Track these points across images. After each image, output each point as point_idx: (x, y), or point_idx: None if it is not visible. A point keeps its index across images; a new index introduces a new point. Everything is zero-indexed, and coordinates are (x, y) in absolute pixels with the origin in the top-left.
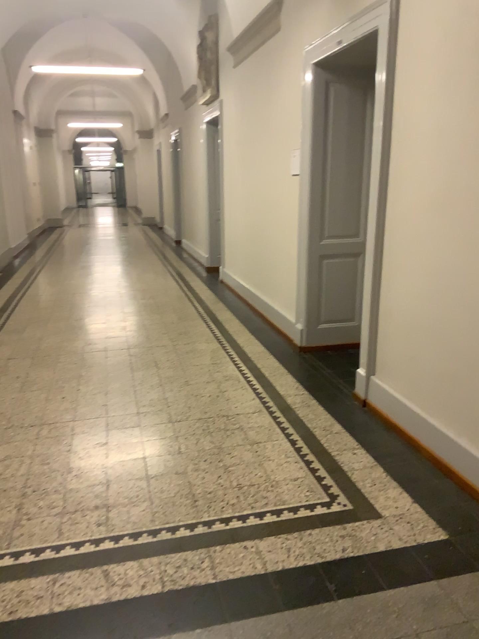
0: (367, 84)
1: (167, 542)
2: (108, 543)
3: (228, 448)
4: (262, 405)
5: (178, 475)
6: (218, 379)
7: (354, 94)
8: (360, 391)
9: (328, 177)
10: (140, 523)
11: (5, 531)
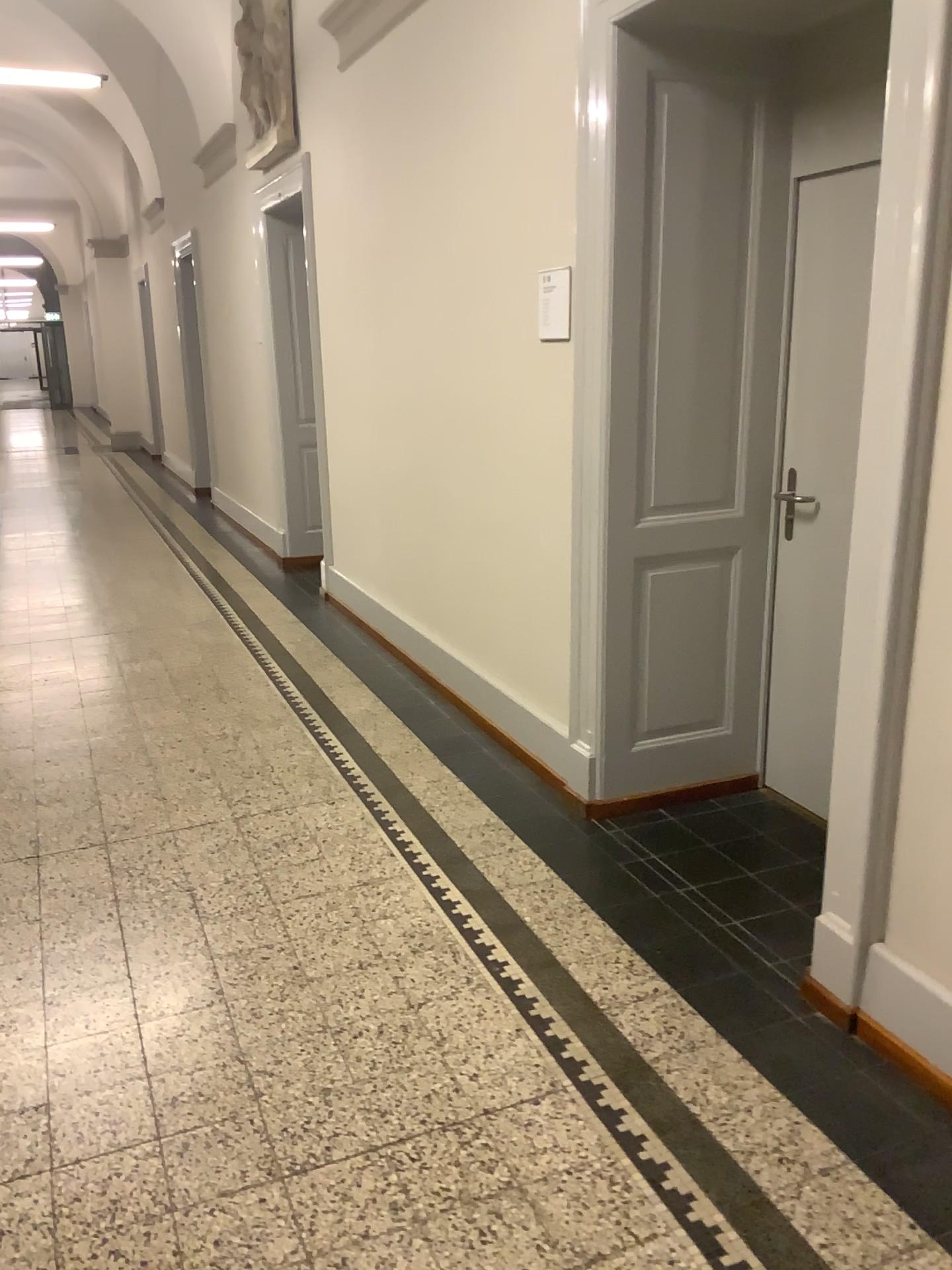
0: (754, 88)
1: None
2: None
3: None
4: (551, 1055)
5: None
6: (391, 948)
7: (721, 116)
8: (832, 982)
9: (657, 346)
10: None
11: None
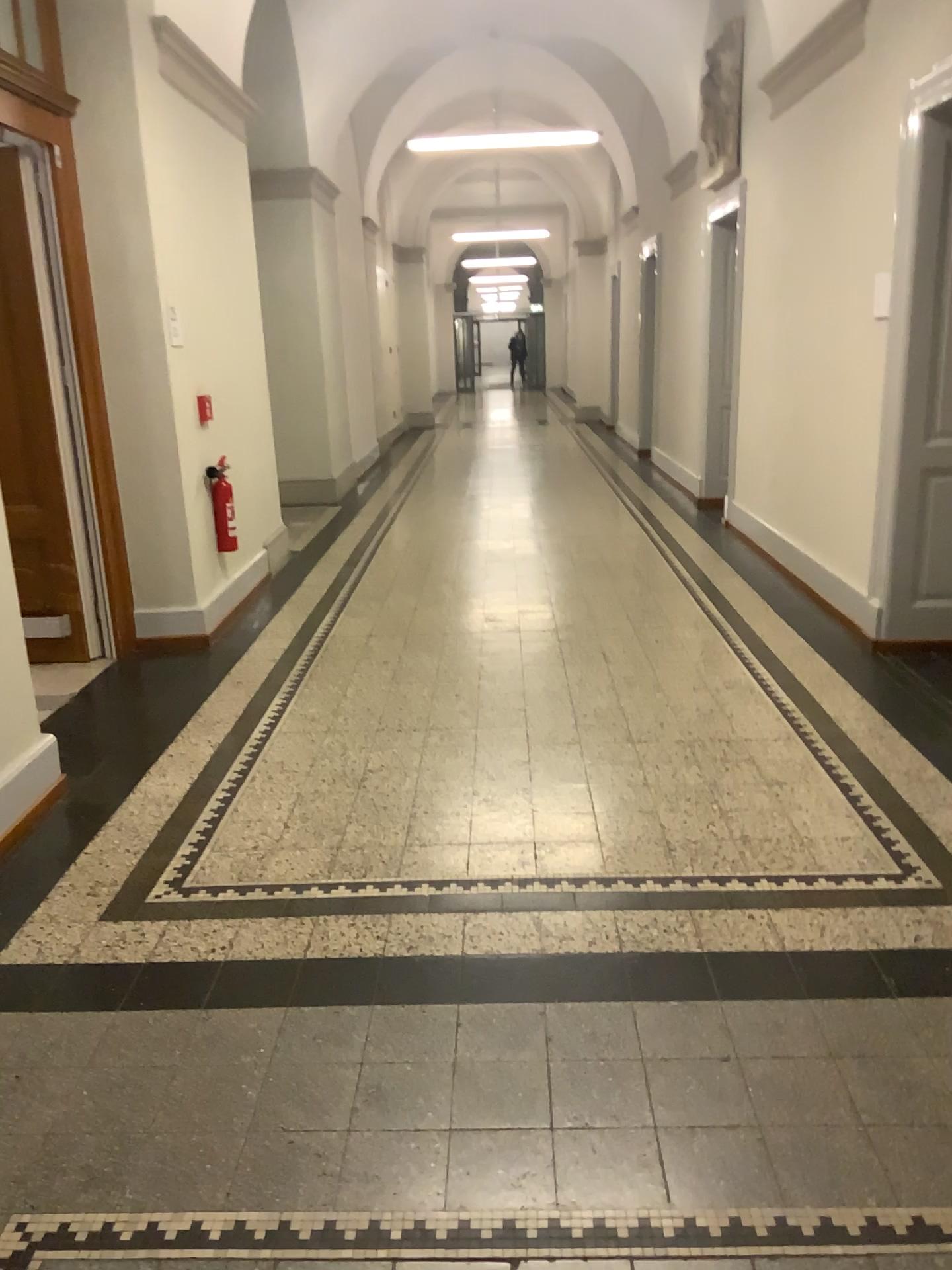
0: None
1: (627, 896)
2: (540, 887)
3: (729, 786)
4: (793, 728)
5: (645, 814)
6: (716, 684)
7: None
8: None
9: (945, 322)
10: (586, 869)
11: (391, 858)
